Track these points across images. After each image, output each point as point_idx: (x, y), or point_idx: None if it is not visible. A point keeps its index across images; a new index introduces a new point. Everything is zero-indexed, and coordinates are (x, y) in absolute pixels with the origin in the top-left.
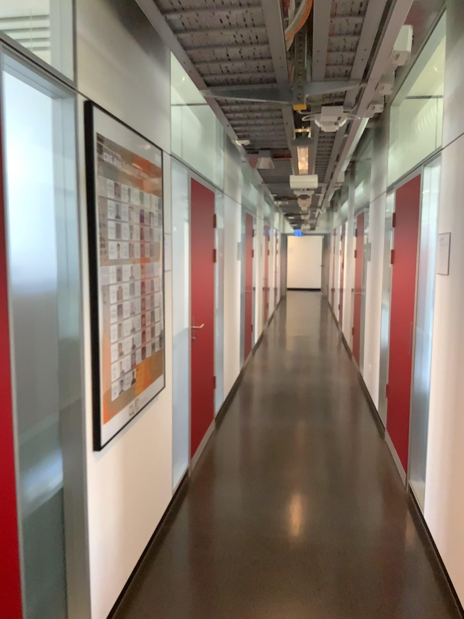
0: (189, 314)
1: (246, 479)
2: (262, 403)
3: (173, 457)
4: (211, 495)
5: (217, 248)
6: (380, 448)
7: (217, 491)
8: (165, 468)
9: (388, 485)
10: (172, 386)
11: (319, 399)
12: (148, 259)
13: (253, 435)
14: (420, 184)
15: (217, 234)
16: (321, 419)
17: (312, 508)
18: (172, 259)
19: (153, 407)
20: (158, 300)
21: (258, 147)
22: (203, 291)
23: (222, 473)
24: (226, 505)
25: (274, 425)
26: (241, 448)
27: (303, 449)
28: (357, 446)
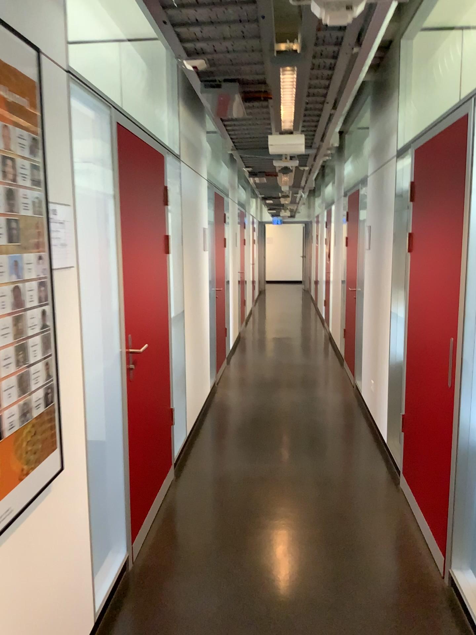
0: (123, 332)
1: (213, 573)
2: (238, 433)
3: (91, 566)
4: (157, 611)
5: (172, 235)
6: (397, 504)
7: (167, 597)
8: (74, 594)
9: (417, 573)
10: (85, 456)
11: (309, 426)
12: (4, 250)
13: (224, 488)
14: (463, 133)
15: (170, 215)
16: (315, 458)
17: (312, 630)
18: (78, 248)
19: (37, 512)
20: (37, 323)
21: (220, 78)
22: (149, 295)
23: (179, 560)
24: (180, 629)
25: (253, 468)
26: (207, 511)
27: (294, 509)
28: (366, 501)
